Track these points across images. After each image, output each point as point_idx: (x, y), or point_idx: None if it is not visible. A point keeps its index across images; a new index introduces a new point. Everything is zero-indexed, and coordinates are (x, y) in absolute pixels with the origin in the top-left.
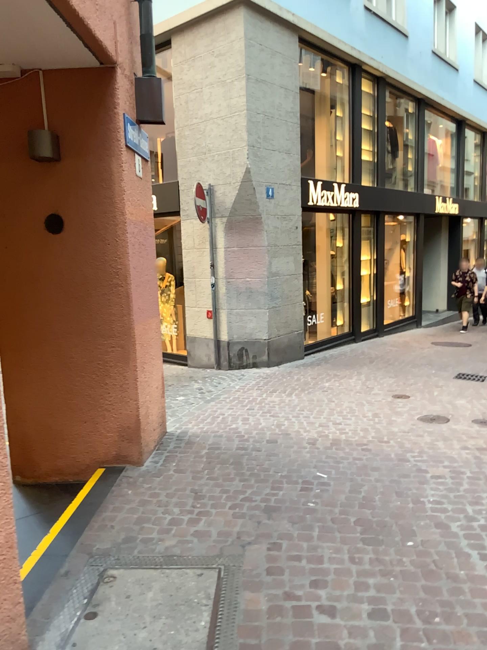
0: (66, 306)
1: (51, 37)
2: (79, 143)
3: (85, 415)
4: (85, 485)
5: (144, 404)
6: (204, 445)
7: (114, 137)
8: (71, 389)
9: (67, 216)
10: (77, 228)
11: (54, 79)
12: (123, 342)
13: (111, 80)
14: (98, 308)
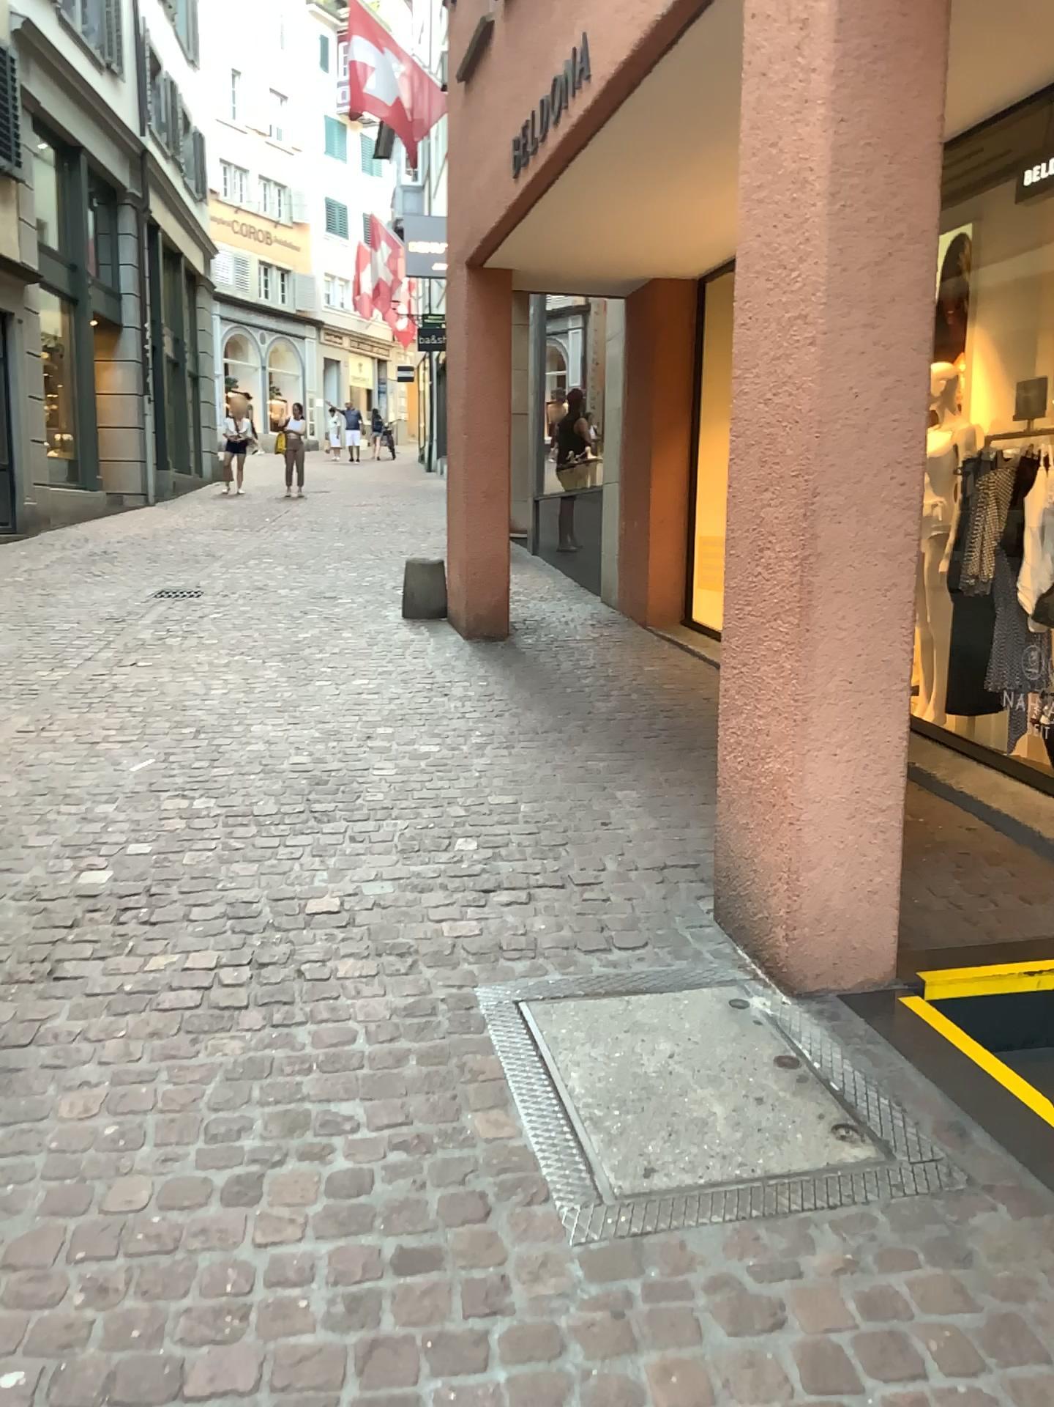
0: None
1: None
2: None
3: None
4: None
5: None
6: None
7: None
8: None
9: None
10: None
11: None
12: None
13: None
14: None
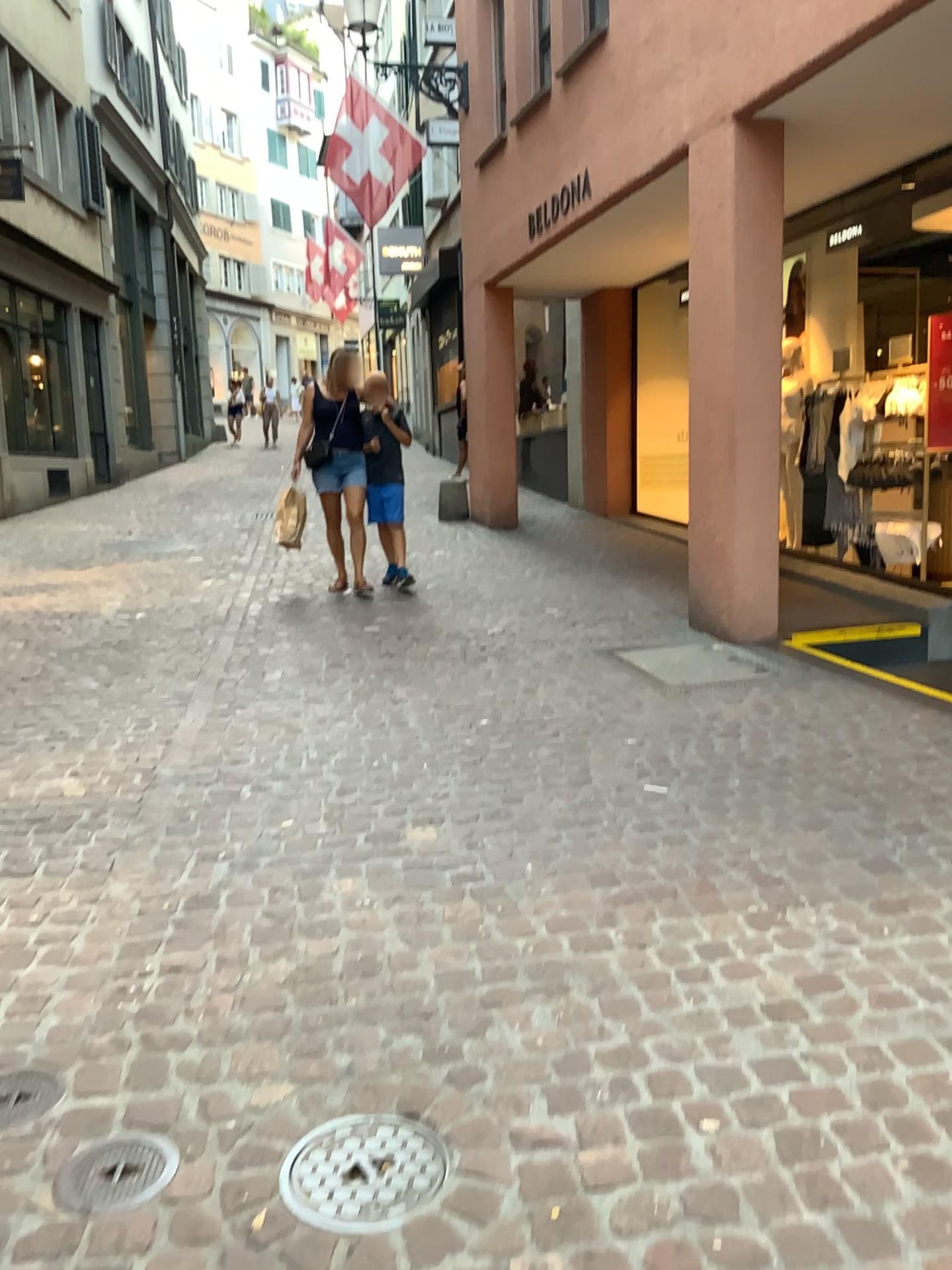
0: None
1: None
2: None
3: None
4: None
5: None
6: None
7: None
8: None
9: None
10: None
11: None
12: None
13: None
14: None
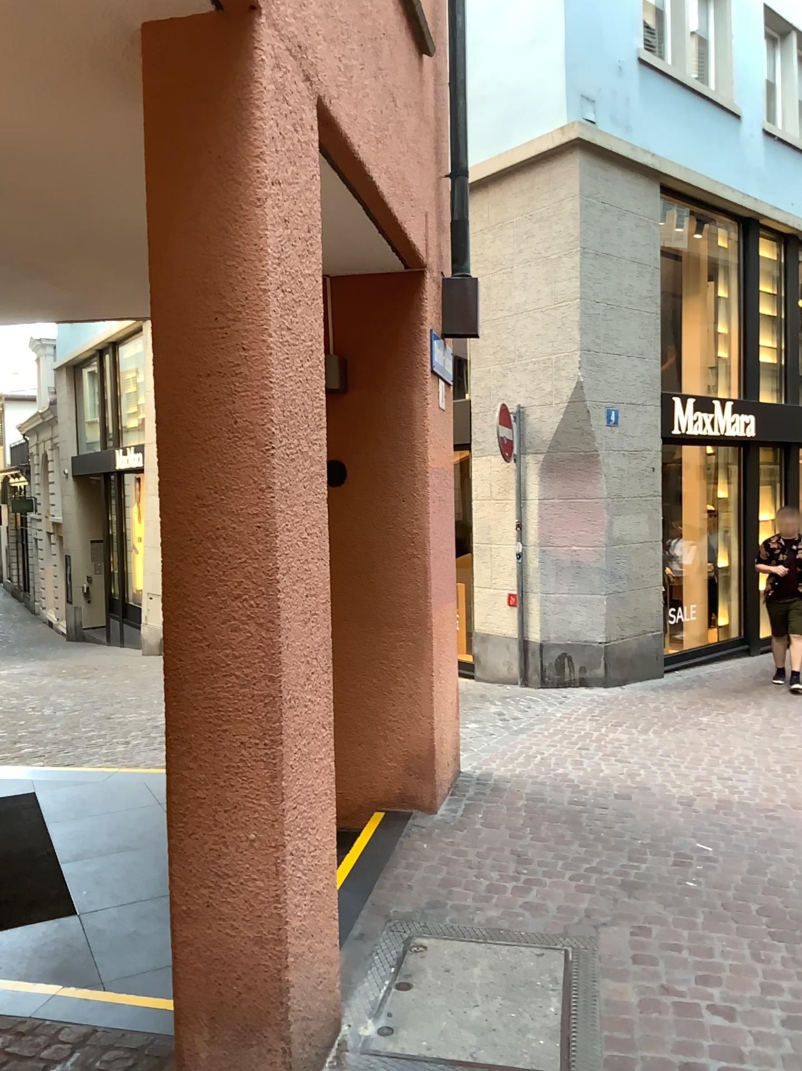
0: (342, 584)
1: (354, 243)
2: (371, 368)
3: (360, 736)
4: (365, 833)
5: (441, 725)
6: (521, 793)
7: (416, 359)
8: (344, 698)
9: (351, 463)
10: (362, 478)
11: (343, 286)
12: (416, 635)
13: (417, 286)
14: (385, 587)
